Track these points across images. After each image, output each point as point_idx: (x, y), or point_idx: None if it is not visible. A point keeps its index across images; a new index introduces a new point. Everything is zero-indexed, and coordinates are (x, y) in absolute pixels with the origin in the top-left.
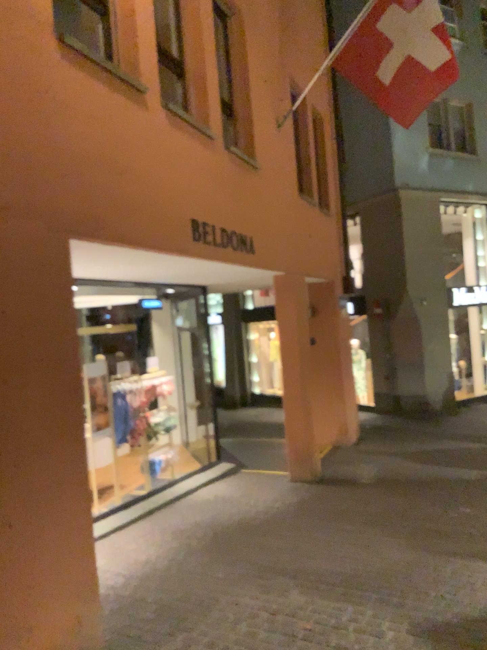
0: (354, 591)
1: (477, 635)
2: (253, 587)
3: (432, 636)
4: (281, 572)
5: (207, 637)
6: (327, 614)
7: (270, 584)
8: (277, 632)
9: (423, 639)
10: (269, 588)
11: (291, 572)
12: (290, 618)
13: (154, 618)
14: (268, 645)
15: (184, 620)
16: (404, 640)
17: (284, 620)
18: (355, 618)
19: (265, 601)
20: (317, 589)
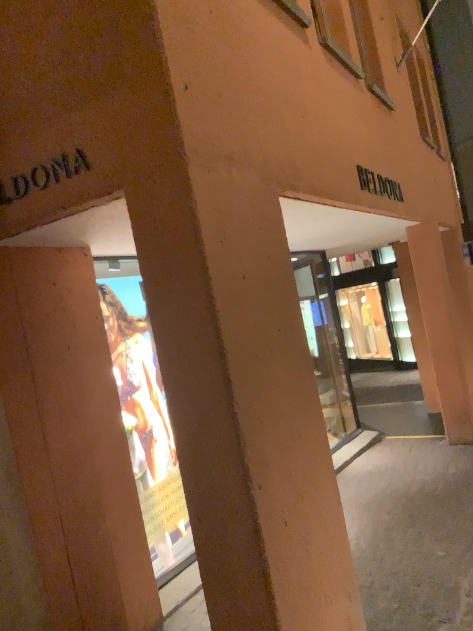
0: None
1: None
2: None
3: None
4: None
5: None
6: None
7: None
8: None
9: None
10: None
11: None
12: None
13: (397, 610)
14: None
15: (435, 611)
16: None
17: None
18: None
19: None
20: None
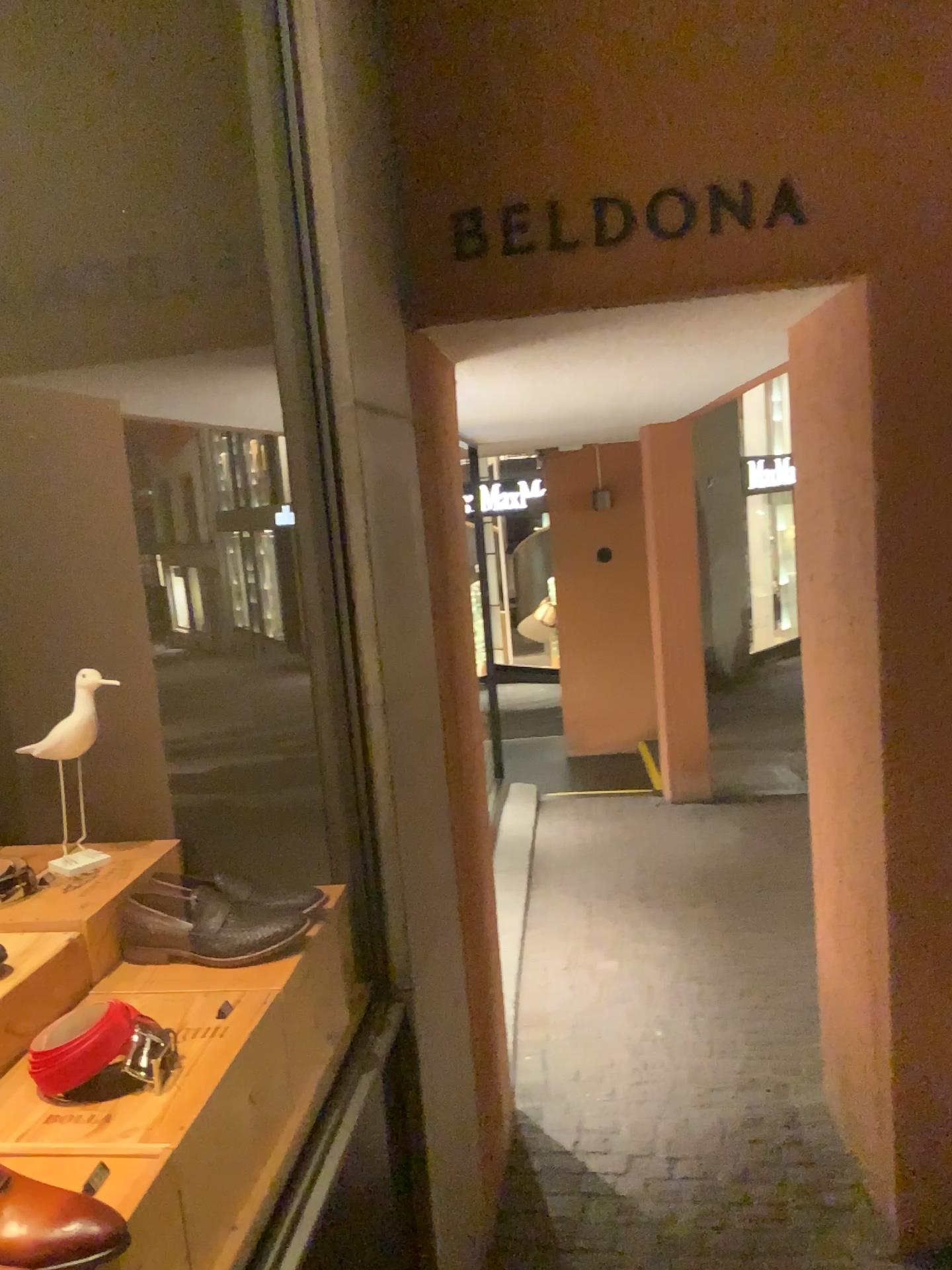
0: None
1: None
2: None
3: None
4: None
5: None
6: None
7: None
8: None
9: None
10: None
11: None
12: None
13: None
14: None
15: None
16: None
17: None
18: None
19: None
20: None
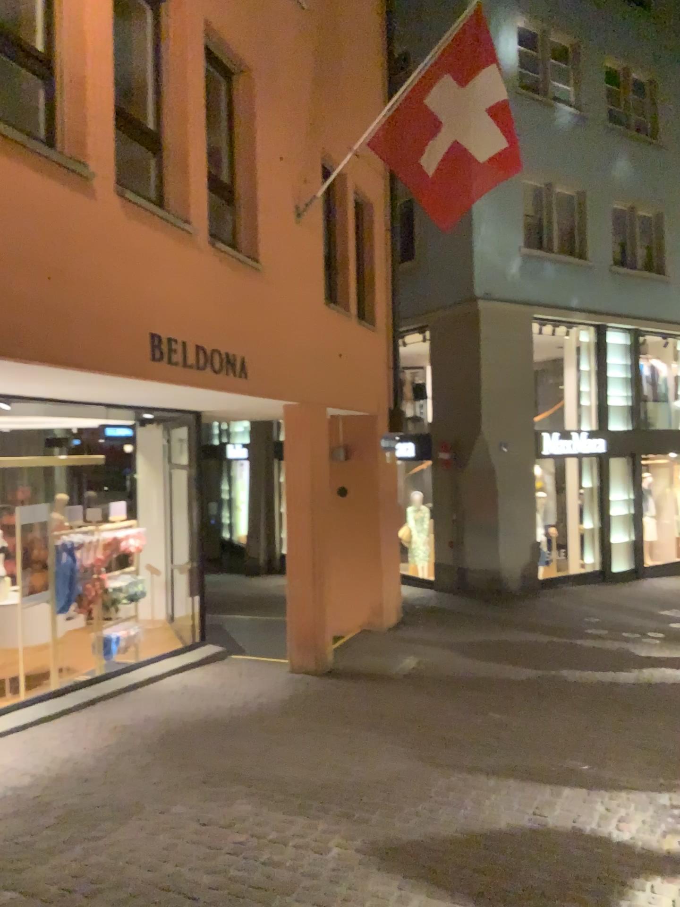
0: (312, 803)
1: (435, 855)
2: (190, 794)
3: (382, 855)
4: (231, 779)
5: (112, 848)
6: (267, 827)
7: (212, 792)
8: (199, 845)
9: (371, 857)
10: (209, 796)
11: (244, 779)
12: (222, 830)
13: (53, 824)
14: (183, 858)
15: (91, 827)
16: (347, 858)
17: (214, 832)
18: (300, 832)
19: (199, 810)
20: (268, 800)
